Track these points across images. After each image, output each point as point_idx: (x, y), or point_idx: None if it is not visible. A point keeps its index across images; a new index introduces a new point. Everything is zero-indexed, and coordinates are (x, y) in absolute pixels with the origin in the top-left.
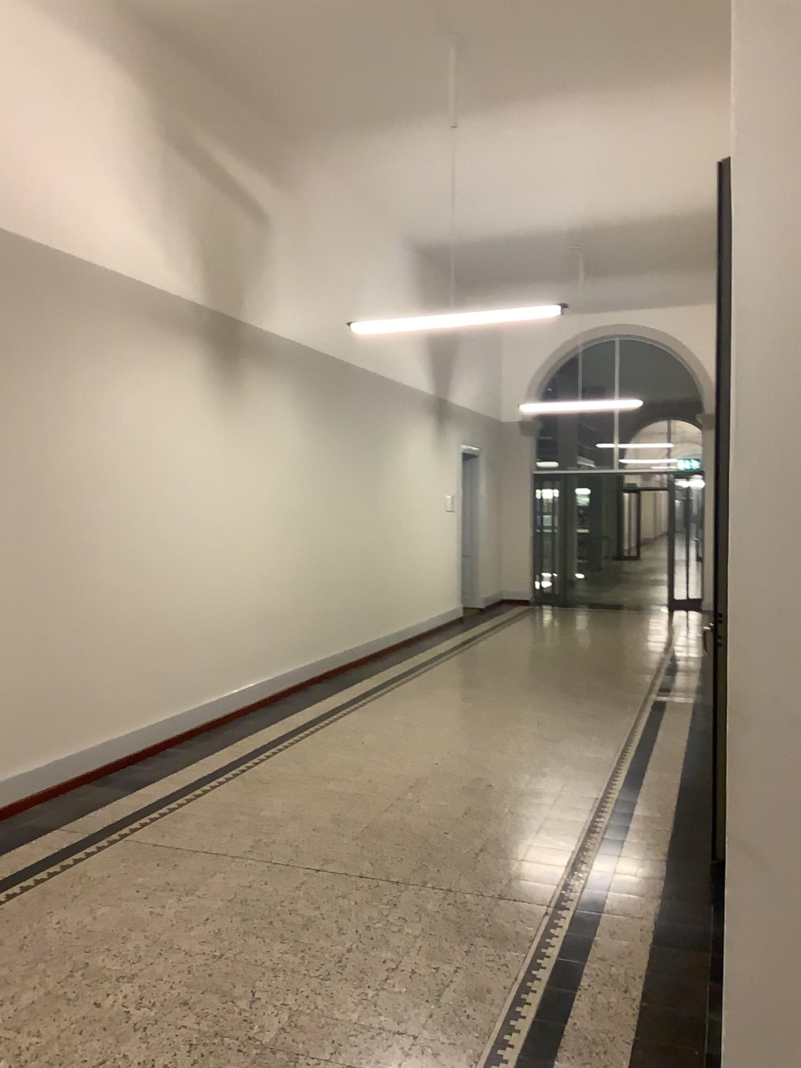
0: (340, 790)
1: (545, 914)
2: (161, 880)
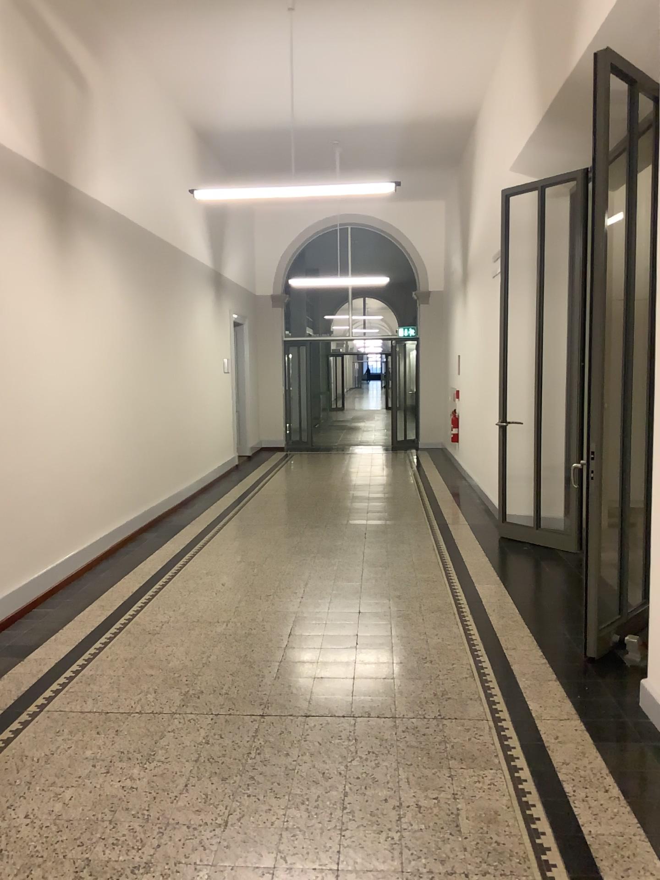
0: (236, 631)
1: (495, 726)
2: (117, 746)
